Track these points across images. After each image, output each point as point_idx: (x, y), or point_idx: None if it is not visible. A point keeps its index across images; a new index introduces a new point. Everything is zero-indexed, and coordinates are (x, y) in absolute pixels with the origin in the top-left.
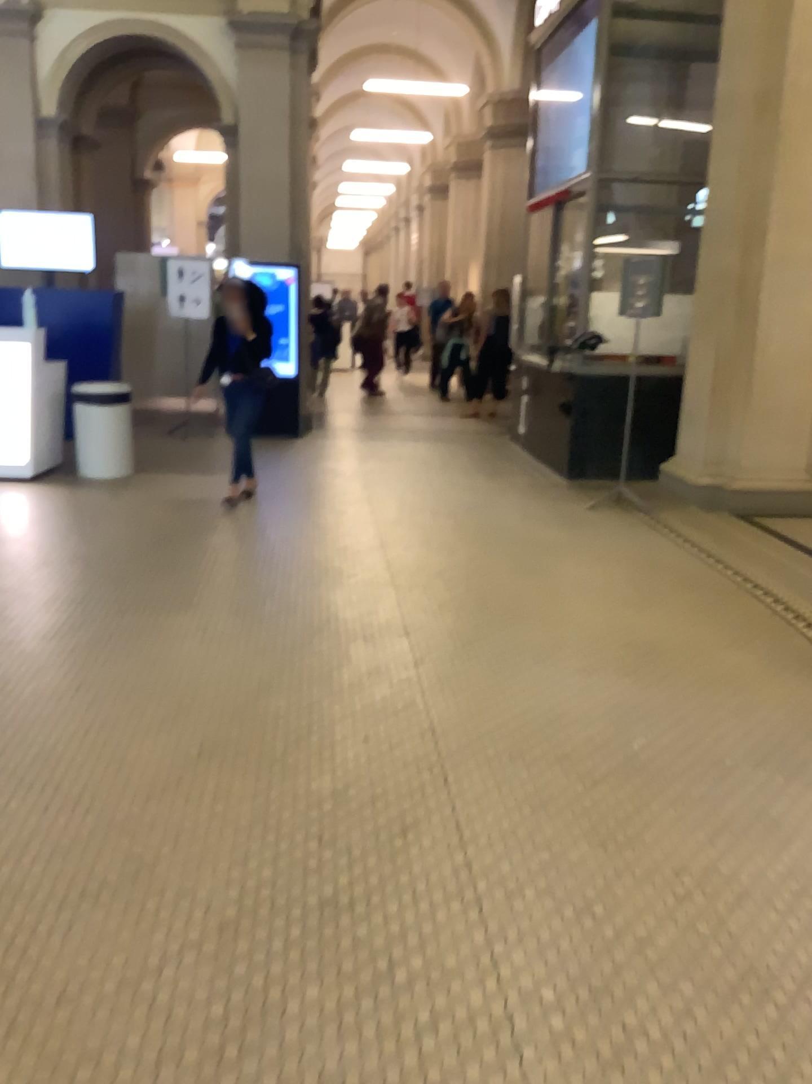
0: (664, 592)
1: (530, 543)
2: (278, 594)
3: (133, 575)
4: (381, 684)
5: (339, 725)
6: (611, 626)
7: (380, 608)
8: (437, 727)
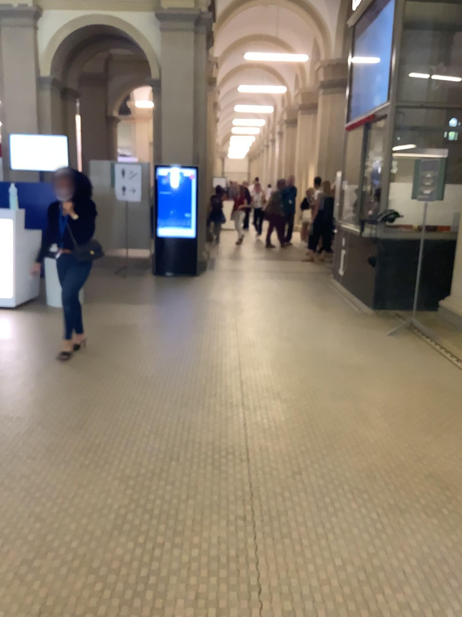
0: (454, 419)
1: (347, 369)
2: (150, 418)
3: (47, 397)
4: (216, 525)
5: (170, 582)
6: (413, 455)
7: (228, 433)
8: (260, 587)
